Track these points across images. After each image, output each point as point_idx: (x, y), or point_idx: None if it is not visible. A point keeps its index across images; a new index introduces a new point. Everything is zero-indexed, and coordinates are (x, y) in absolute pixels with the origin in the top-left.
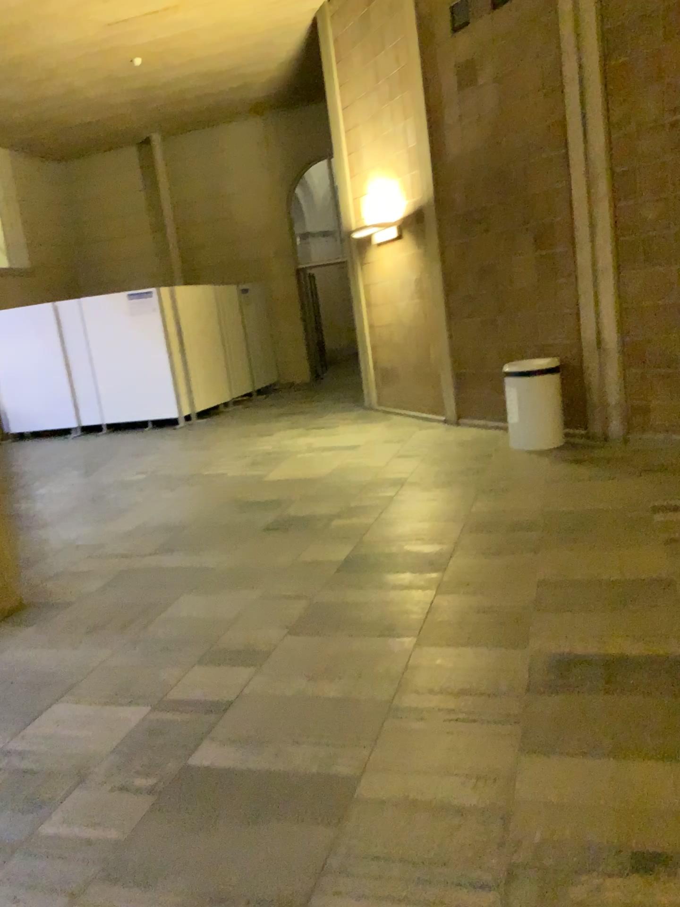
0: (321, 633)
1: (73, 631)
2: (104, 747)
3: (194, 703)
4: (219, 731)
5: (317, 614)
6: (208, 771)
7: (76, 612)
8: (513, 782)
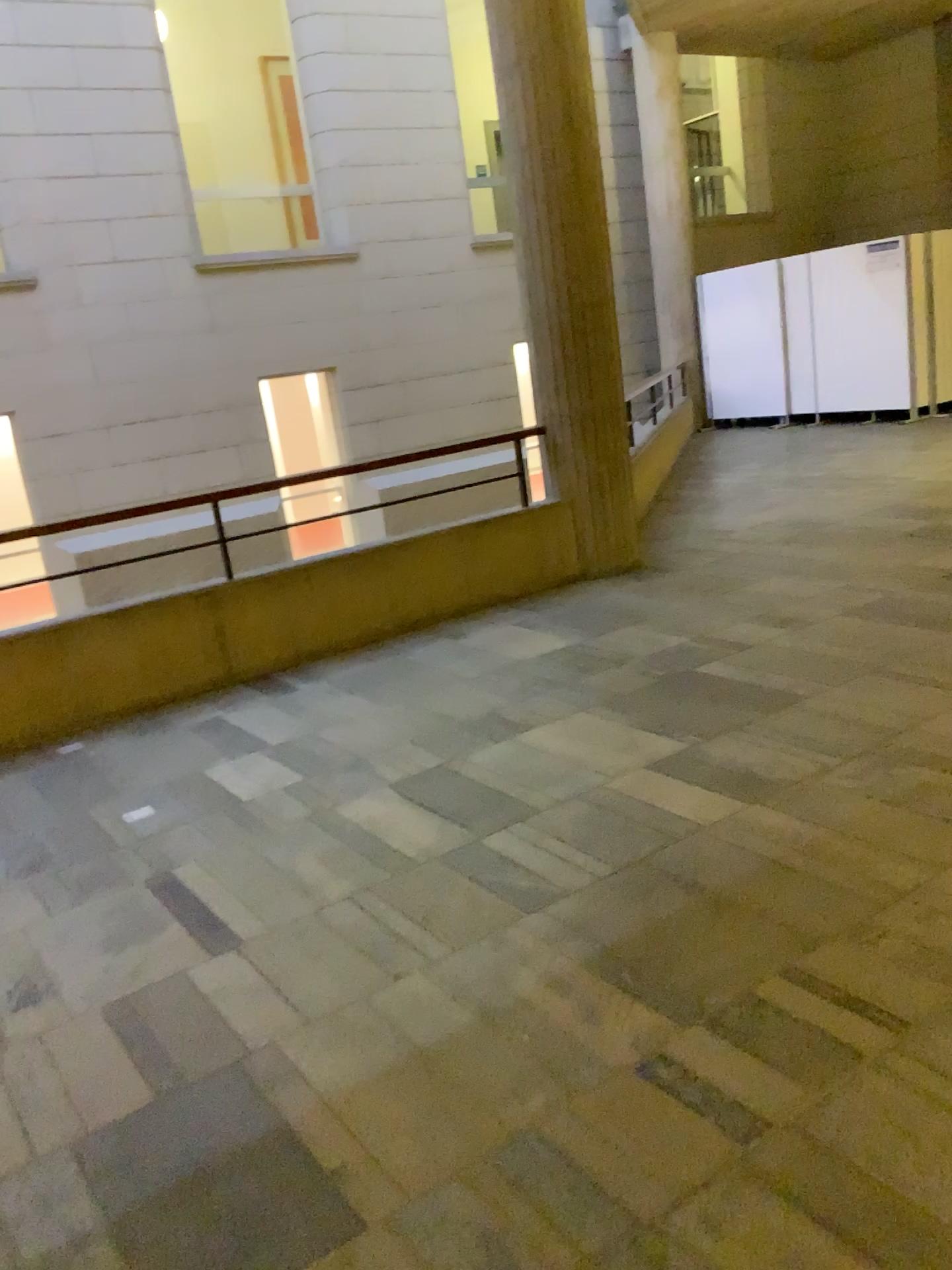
0: (877, 616)
1: (670, 586)
2: (649, 652)
3: (730, 640)
4: (734, 657)
5: (887, 604)
6: (709, 675)
7: (681, 575)
8: (929, 719)
